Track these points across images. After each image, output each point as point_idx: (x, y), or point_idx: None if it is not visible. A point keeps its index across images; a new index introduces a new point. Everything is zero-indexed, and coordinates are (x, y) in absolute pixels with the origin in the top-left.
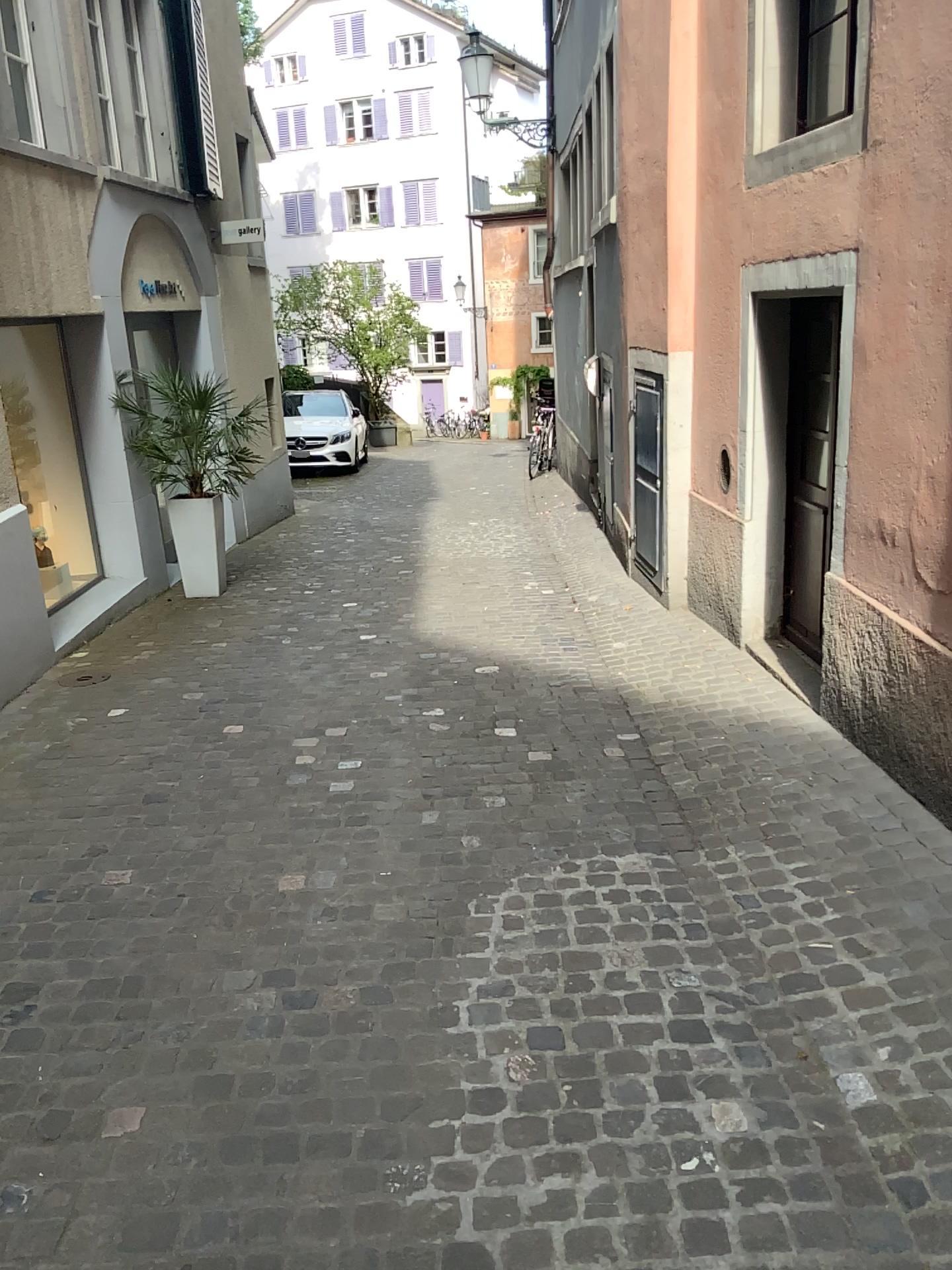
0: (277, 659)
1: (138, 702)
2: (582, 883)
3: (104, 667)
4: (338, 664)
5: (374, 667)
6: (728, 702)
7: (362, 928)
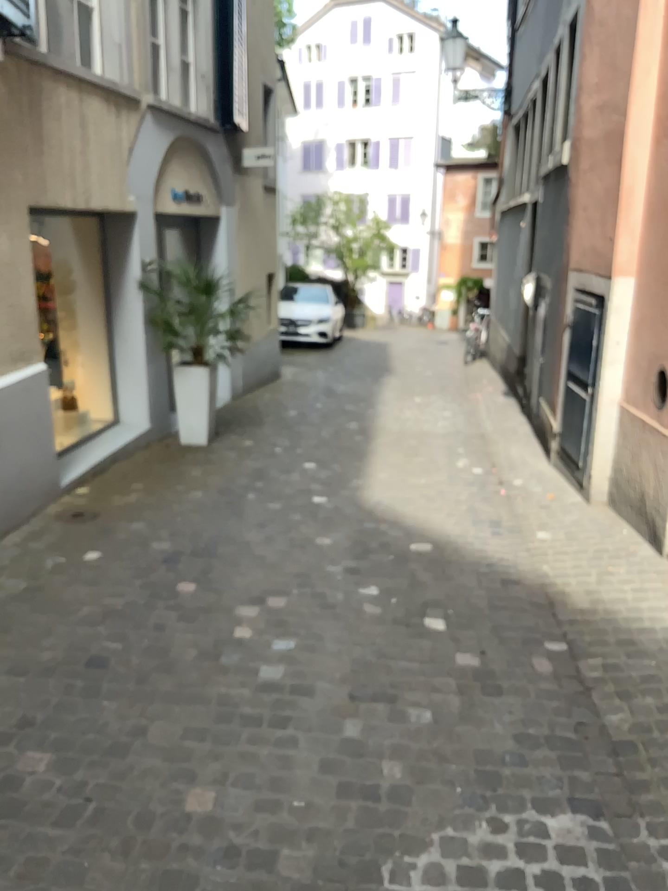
0: (240, 513)
1: (113, 546)
2: (510, 853)
3: (96, 505)
4: (292, 525)
5: (322, 532)
6: (653, 616)
7: (263, 887)
